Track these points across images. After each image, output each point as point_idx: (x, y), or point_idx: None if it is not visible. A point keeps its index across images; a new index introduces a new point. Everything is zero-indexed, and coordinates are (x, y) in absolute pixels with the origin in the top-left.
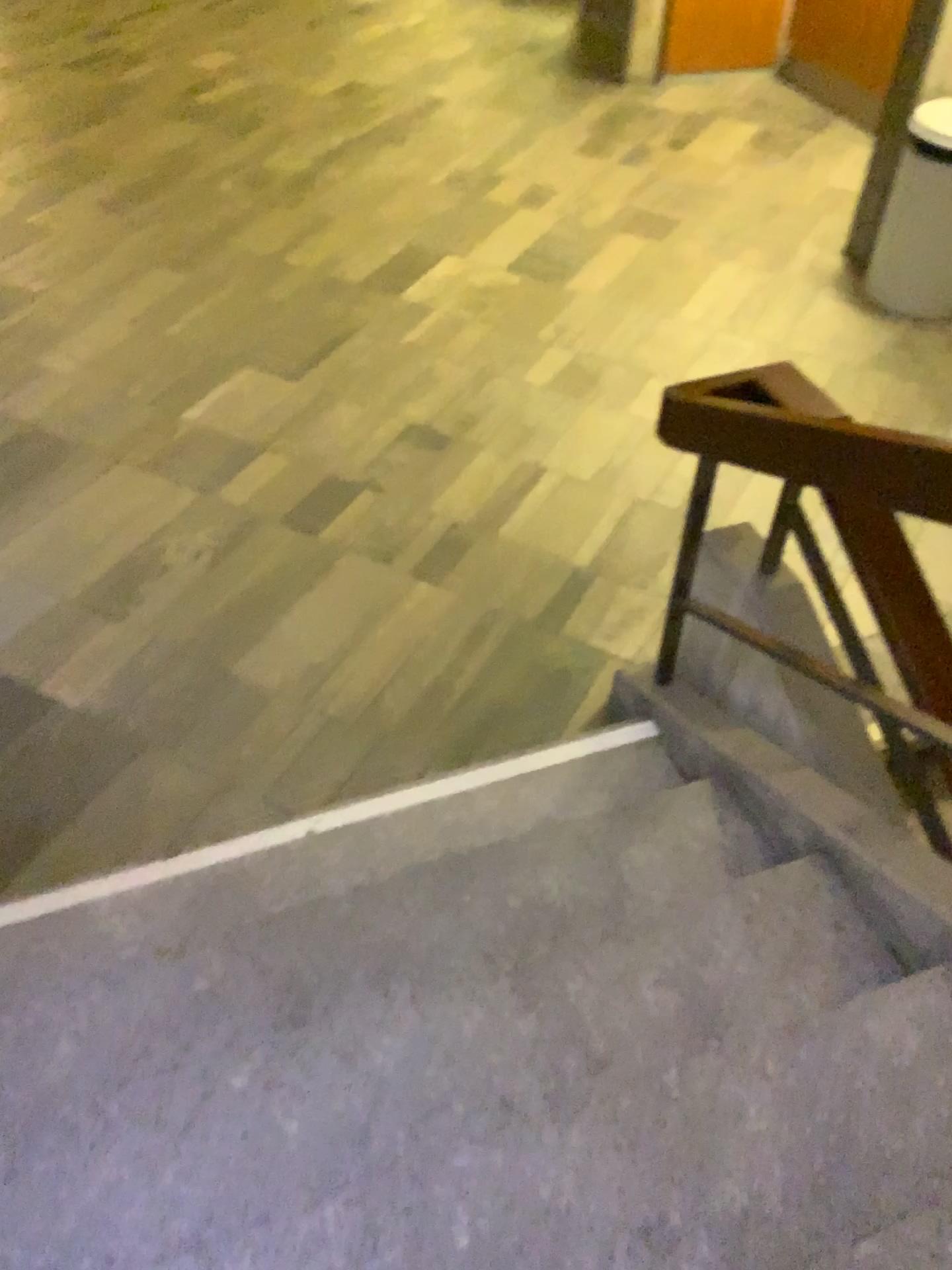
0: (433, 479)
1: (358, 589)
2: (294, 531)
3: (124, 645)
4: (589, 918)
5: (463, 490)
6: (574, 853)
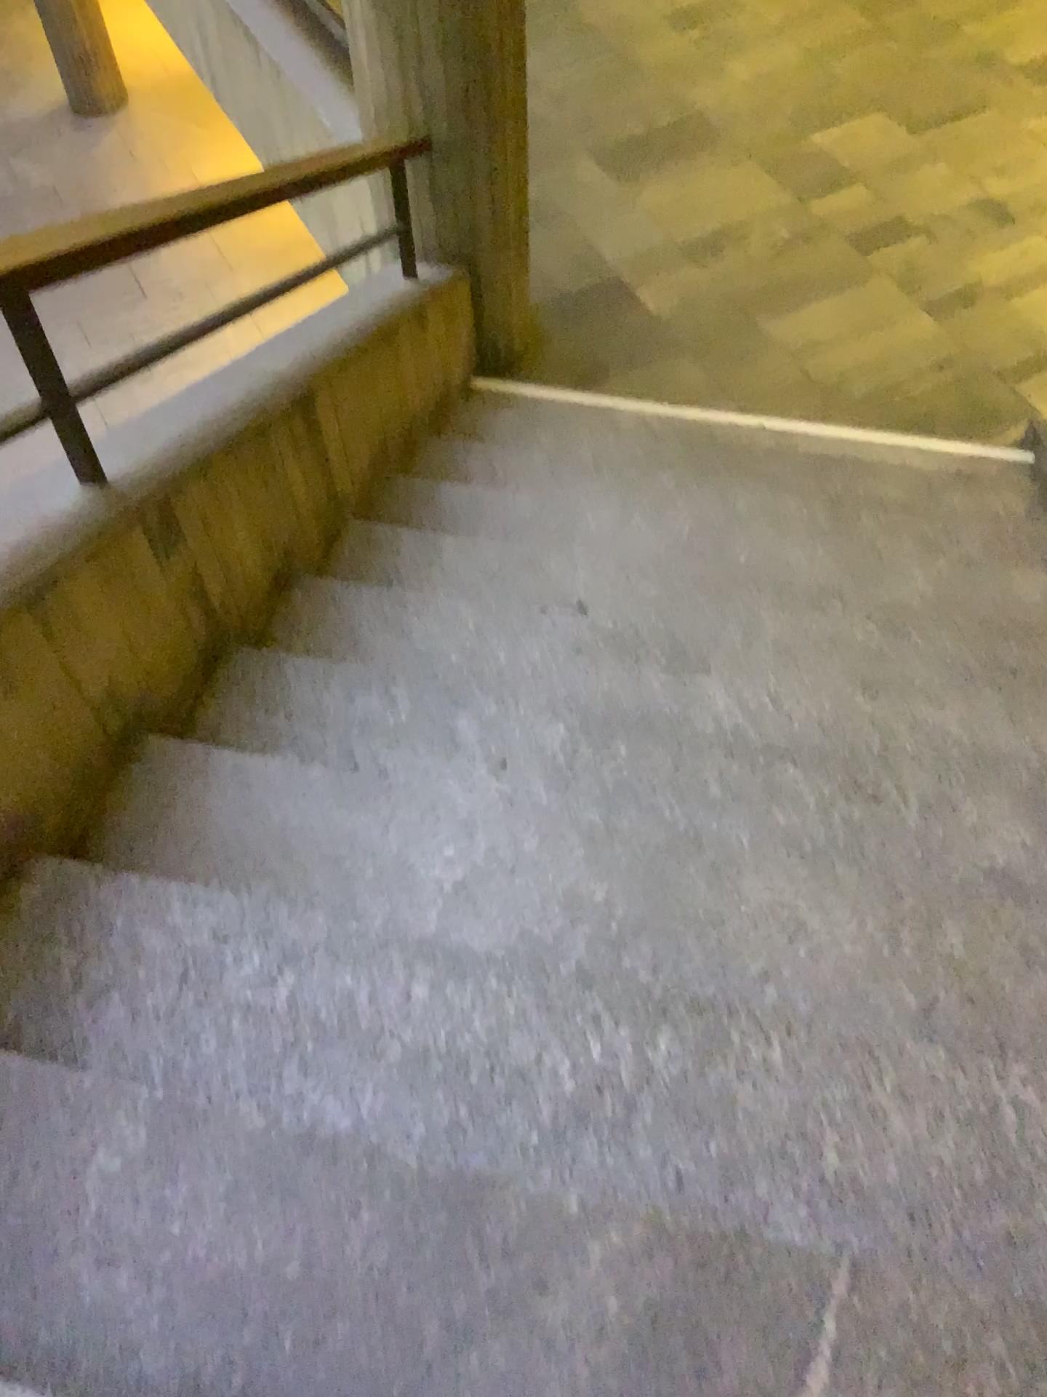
0: (974, 251)
1: (869, 308)
2: (845, 252)
3: (692, 285)
4: (892, 513)
5: (993, 267)
6: (909, 492)
